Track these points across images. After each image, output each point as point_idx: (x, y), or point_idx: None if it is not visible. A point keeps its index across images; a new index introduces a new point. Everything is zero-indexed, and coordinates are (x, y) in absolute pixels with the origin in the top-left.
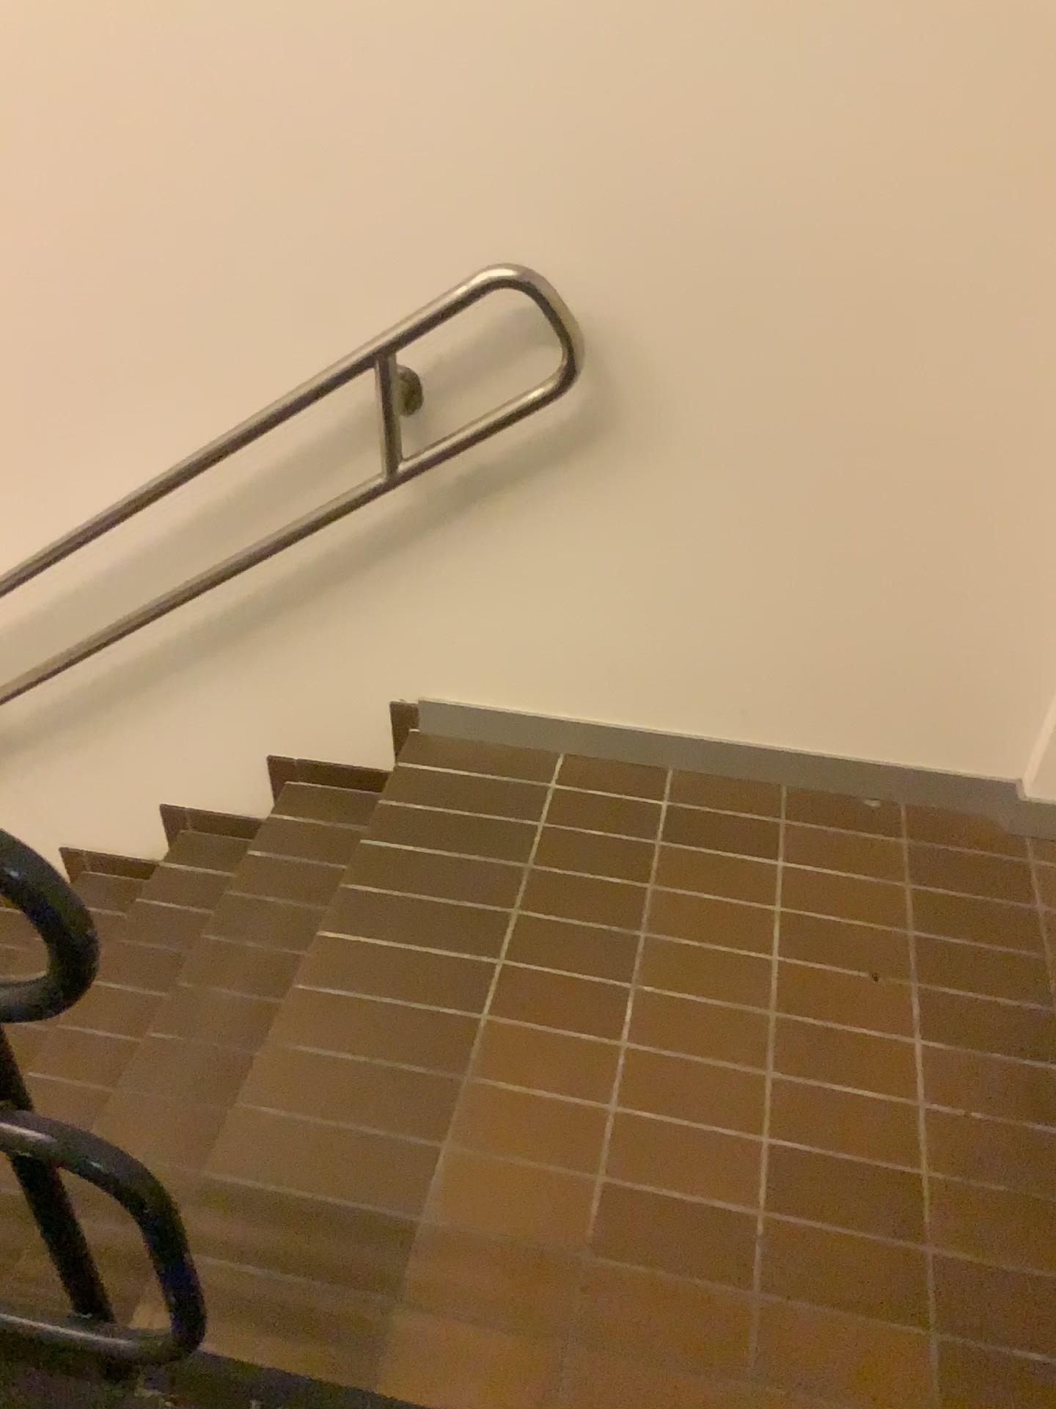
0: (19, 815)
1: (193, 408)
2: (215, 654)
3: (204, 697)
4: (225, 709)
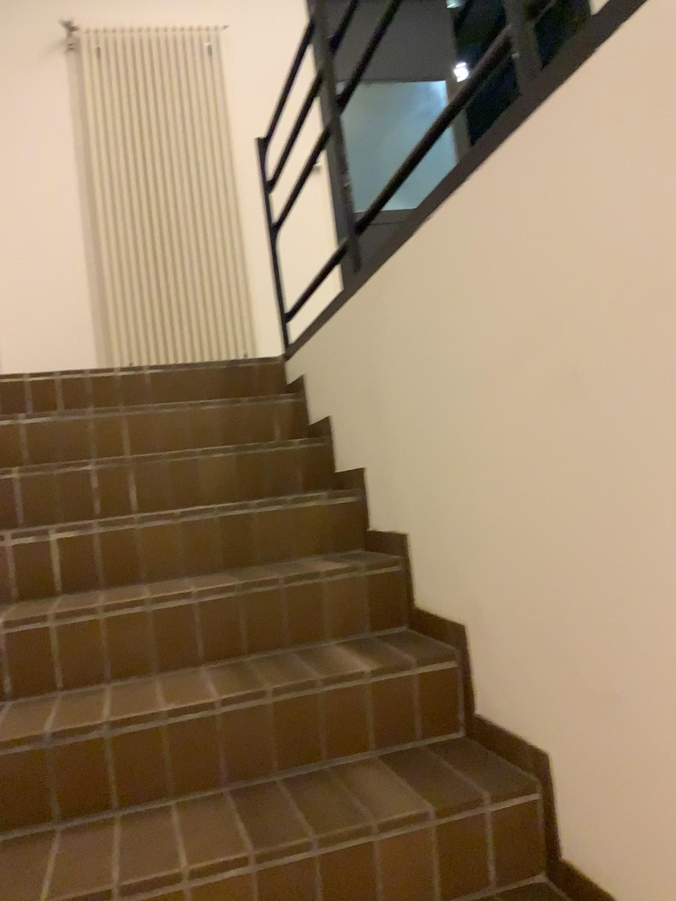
0: None
1: None
2: None
3: None
4: None
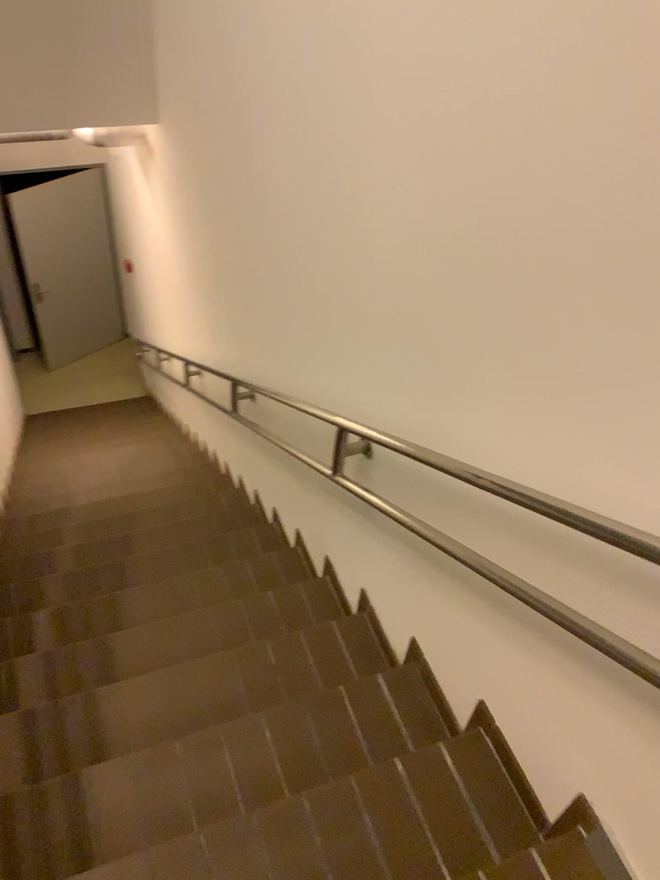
0: (352, 552)
1: (594, 449)
2: (494, 609)
3: (470, 621)
4: (477, 643)
